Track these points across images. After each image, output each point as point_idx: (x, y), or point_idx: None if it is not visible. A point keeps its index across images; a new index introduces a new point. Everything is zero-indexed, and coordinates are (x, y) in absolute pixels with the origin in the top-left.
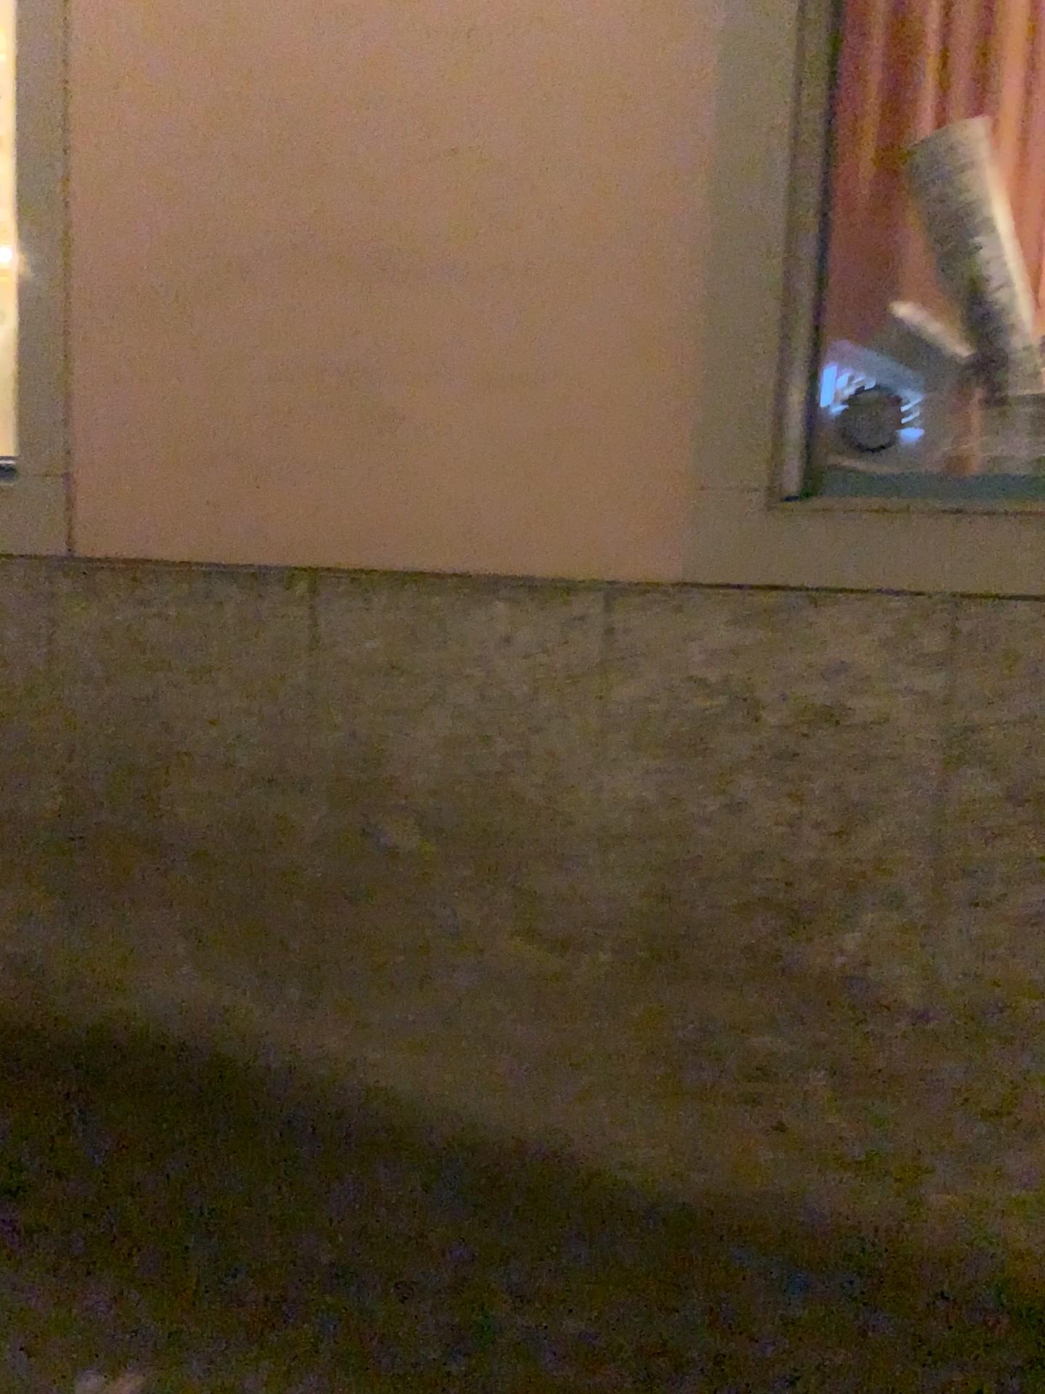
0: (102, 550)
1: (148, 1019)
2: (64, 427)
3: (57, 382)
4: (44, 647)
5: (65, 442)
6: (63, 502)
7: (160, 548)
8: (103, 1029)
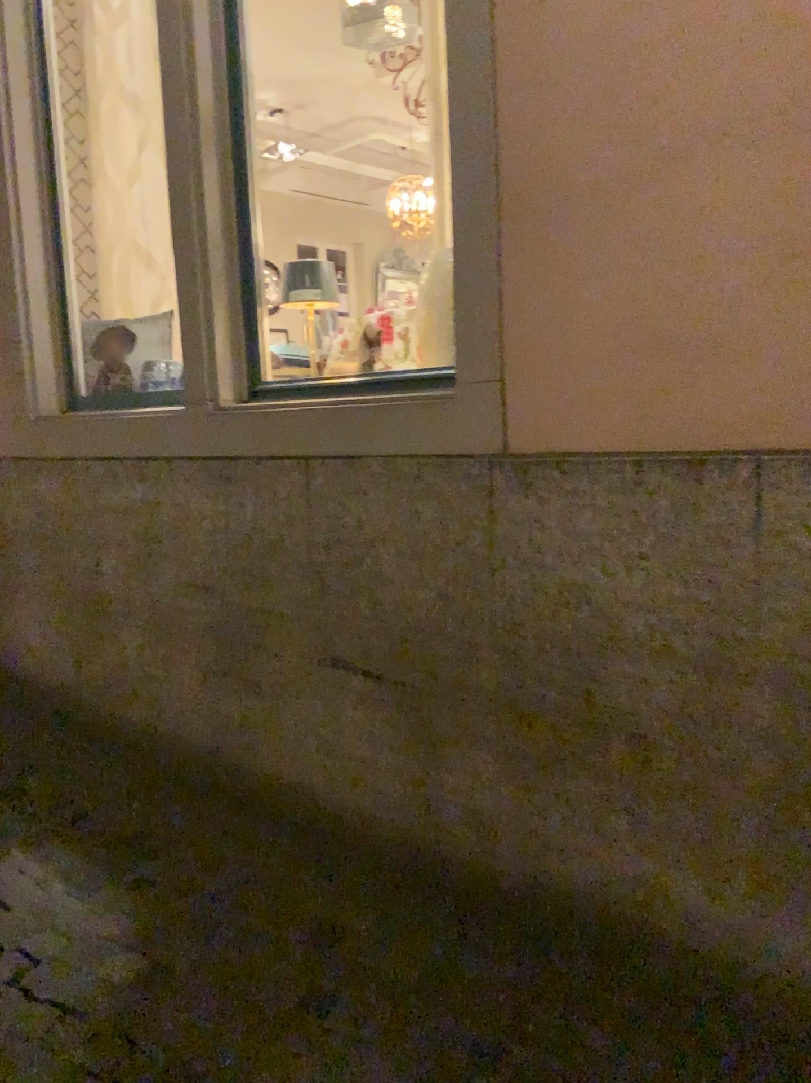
0: (536, 450)
1: (593, 892)
2: (497, 340)
3: (490, 299)
4: (486, 541)
5: (499, 353)
6: (498, 408)
7: (592, 446)
8: (551, 894)
